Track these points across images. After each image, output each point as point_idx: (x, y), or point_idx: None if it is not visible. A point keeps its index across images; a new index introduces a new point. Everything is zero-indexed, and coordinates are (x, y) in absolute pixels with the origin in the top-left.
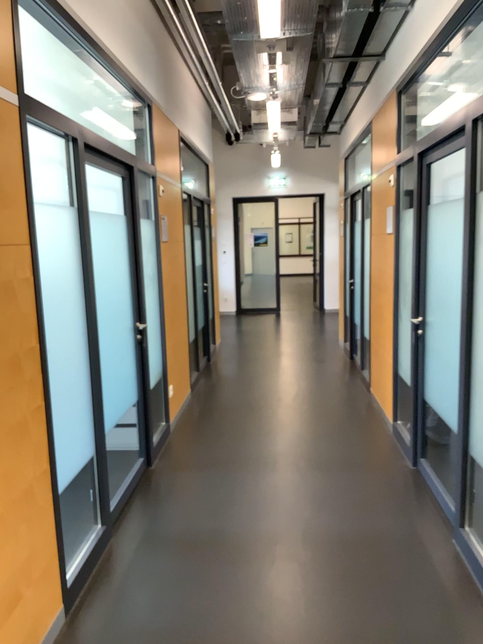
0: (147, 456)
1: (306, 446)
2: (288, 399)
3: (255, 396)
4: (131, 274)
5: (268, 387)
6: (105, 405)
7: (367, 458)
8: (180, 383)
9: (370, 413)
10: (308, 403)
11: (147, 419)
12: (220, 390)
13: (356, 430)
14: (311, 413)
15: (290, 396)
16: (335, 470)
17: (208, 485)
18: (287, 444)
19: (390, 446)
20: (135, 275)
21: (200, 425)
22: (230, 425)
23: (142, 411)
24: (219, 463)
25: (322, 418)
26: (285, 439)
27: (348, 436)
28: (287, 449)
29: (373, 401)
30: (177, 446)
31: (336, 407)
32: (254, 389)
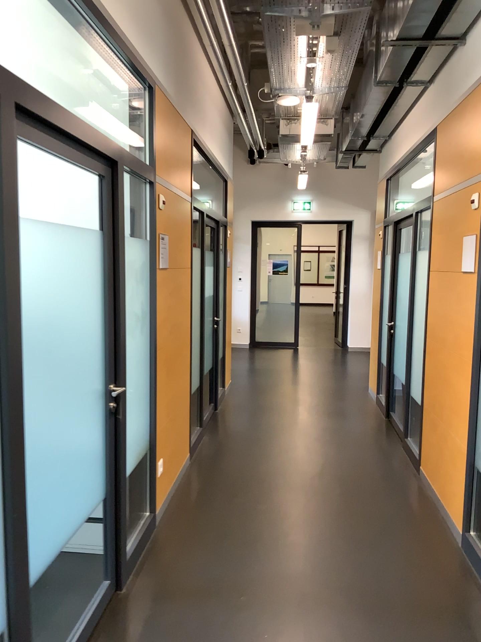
0: (116, 578)
1: (343, 567)
2: (313, 476)
3: (271, 468)
4: (107, 314)
5: (288, 456)
6: (40, 529)
7: (435, 599)
8: (176, 450)
9: (425, 509)
10: (340, 486)
11: (119, 524)
12: (227, 456)
13: (410, 541)
14: (345, 503)
15: (315, 472)
16: (389, 620)
17: (200, 640)
18: (316, 560)
19: (464, 576)
20: (112, 316)
21: (197, 514)
22: (236, 517)
23: (112, 513)
24: (219, 593)
25: (362, 513)
26: (312, 550)
27: (401, 551)
28: (316, 569)
29: (426, 490)
30: (163, 553)
31: (377, 494)
32: (270, 457)
